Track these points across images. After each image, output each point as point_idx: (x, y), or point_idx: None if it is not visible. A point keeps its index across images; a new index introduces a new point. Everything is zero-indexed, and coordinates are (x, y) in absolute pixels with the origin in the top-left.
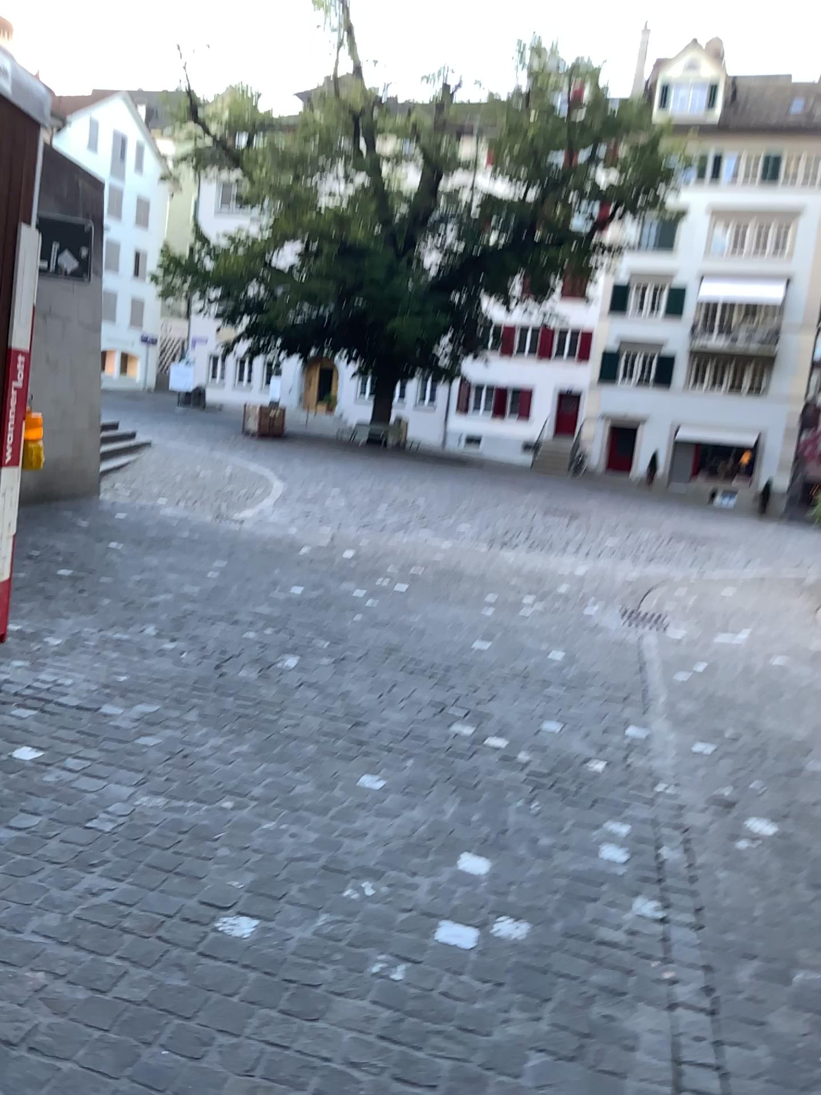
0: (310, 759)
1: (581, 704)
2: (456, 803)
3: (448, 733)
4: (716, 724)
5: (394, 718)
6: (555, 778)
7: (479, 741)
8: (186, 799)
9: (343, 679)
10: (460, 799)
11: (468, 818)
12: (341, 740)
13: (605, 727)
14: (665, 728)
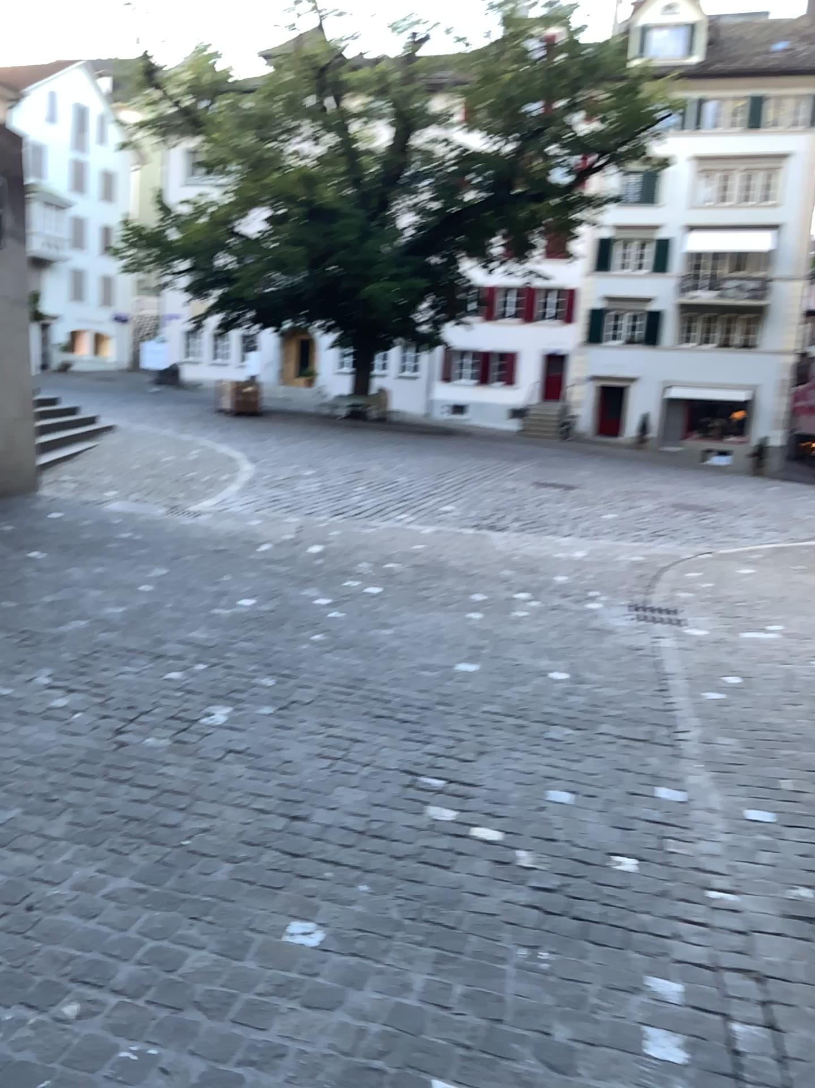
0: (216, 896)
1: (596, 755)
2: (428, 965)
3: (421, 823)
4: (771, 773)
5: (348, 802)
6: (570, 893)
7: (464, 835)
8: (3, 1009)
9: (283, 744)
10: (433, 956)
11: (445, 999)
12: (267, 855)
13: (630, 791)
14: (708, 785)
